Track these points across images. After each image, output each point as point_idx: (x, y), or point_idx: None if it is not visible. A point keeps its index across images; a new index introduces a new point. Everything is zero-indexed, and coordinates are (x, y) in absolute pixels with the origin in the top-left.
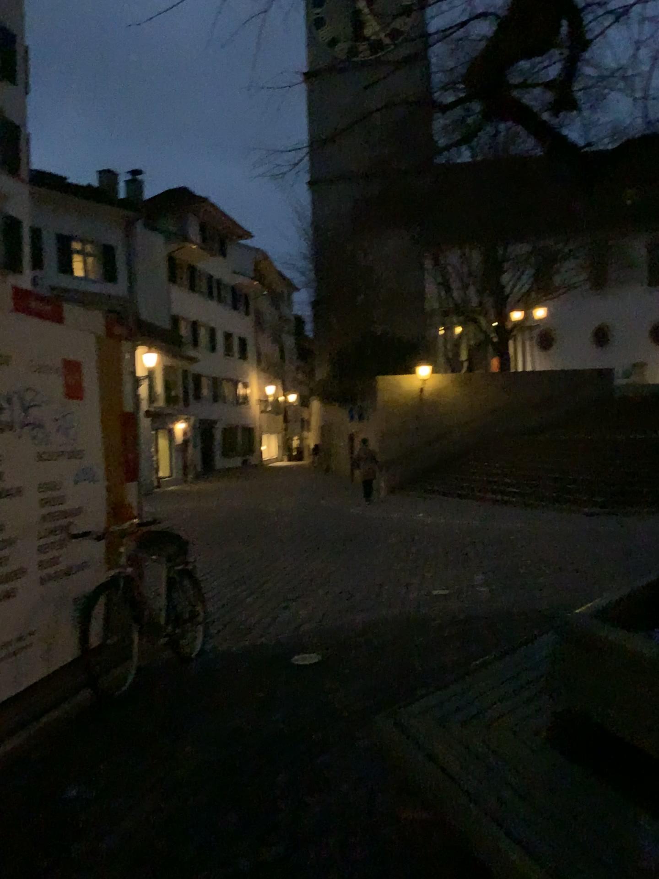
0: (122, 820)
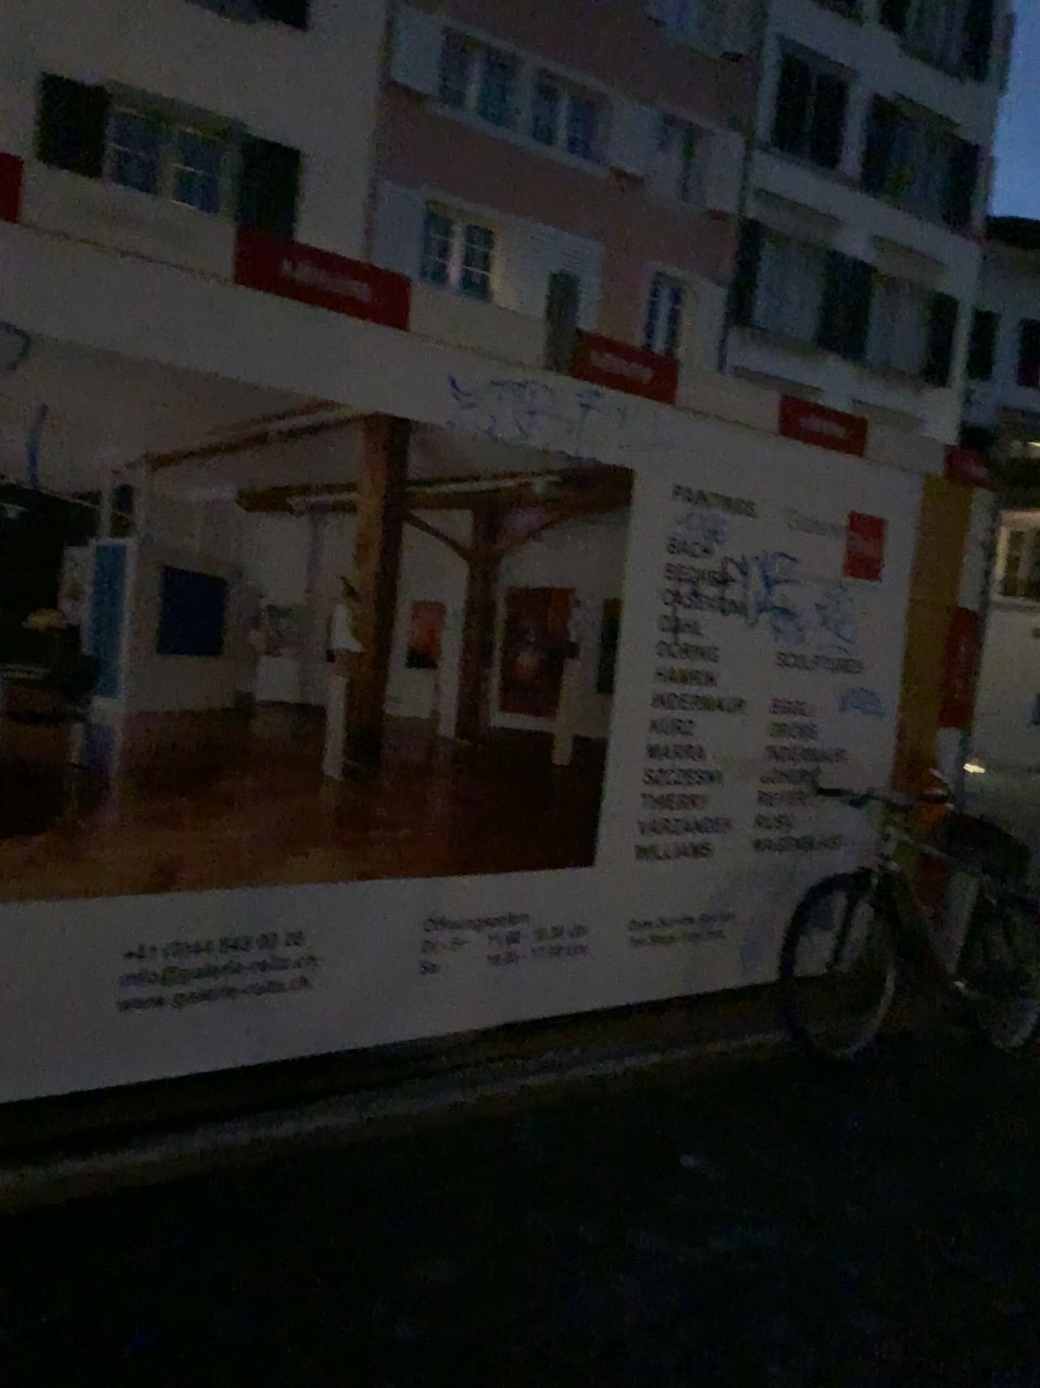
0: (731, 1230)
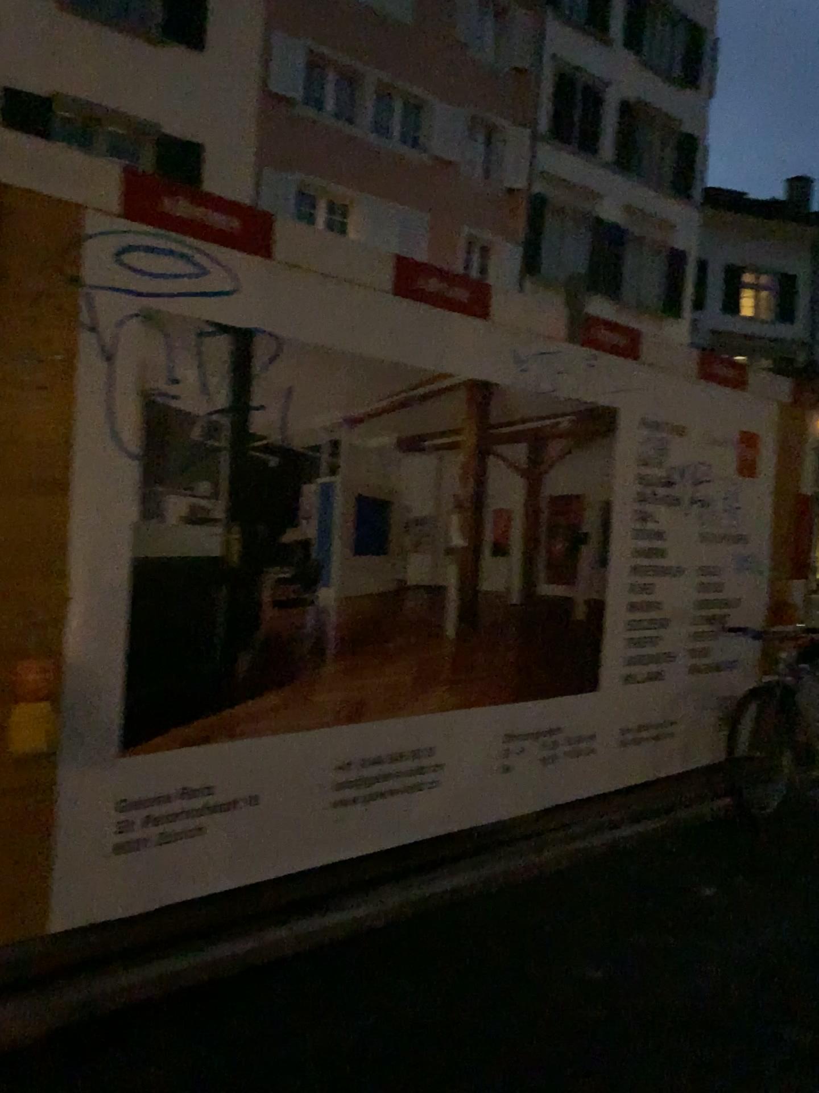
0: (763, 932)
